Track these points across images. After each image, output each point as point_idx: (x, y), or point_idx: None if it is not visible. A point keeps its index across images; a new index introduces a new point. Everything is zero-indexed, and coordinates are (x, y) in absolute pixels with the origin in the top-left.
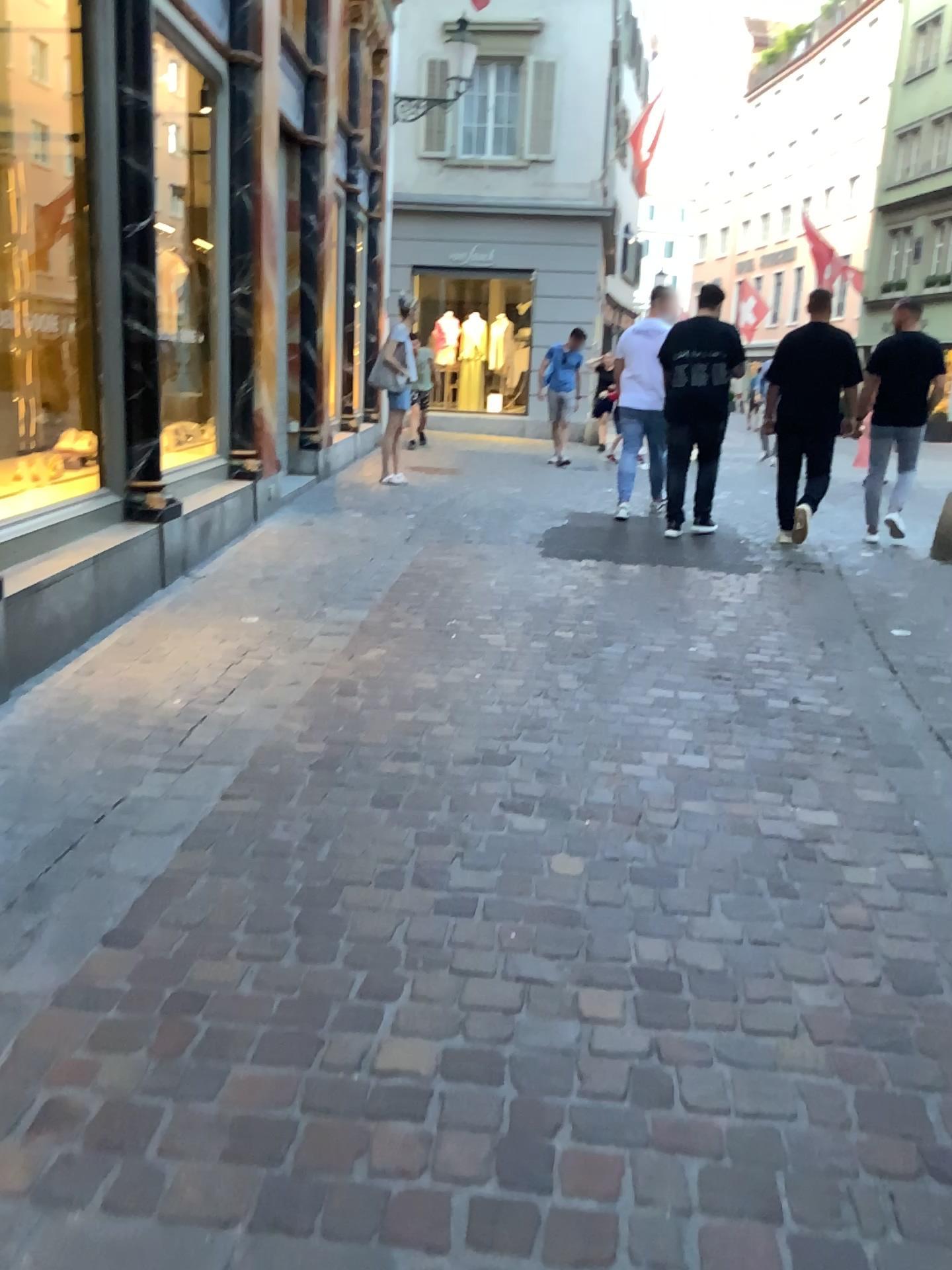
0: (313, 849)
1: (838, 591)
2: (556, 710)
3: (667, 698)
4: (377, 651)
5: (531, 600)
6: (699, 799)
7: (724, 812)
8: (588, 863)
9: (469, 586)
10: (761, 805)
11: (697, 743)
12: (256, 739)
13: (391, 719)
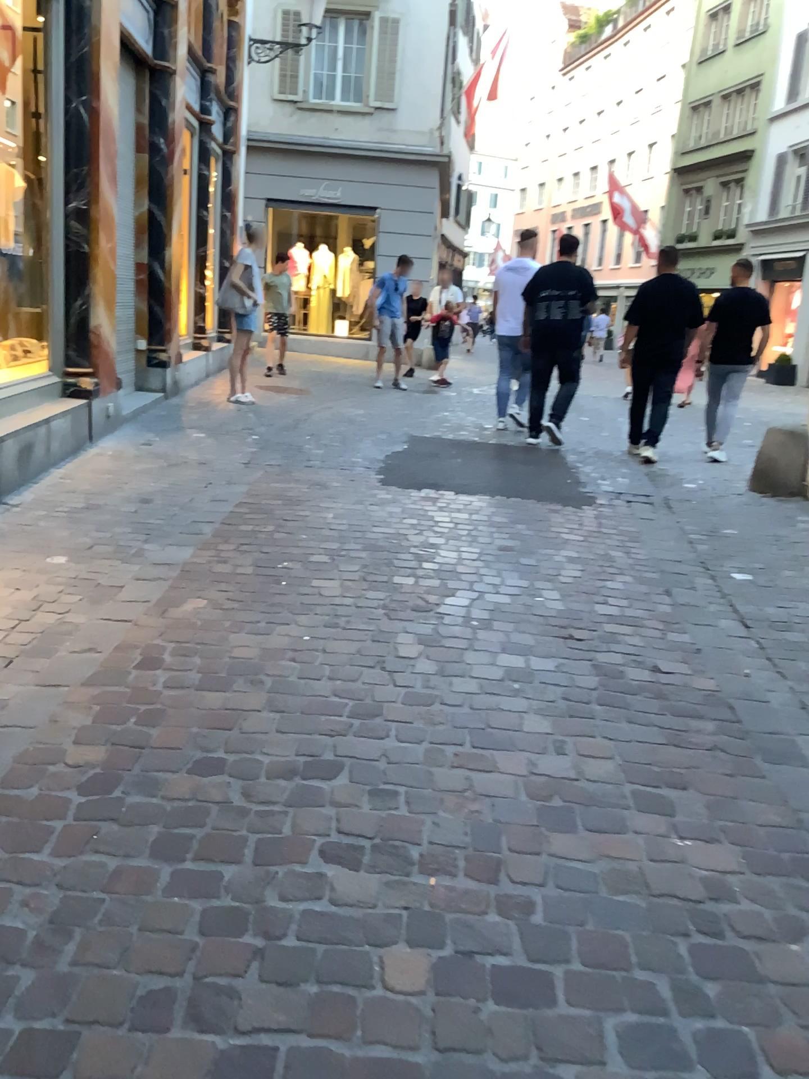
0: (56, 944)
1: (674, 528)
2: (393, 687)
3: (516, 667)
4: (195, 603)
5: (368, 537)
6: (567, 829)
7: (599, 849)
8: (434, 958)
9: (304, 519)
10: (642, 837)
11: (556, 735)
12: (23, 739)
13: (197, 703)
